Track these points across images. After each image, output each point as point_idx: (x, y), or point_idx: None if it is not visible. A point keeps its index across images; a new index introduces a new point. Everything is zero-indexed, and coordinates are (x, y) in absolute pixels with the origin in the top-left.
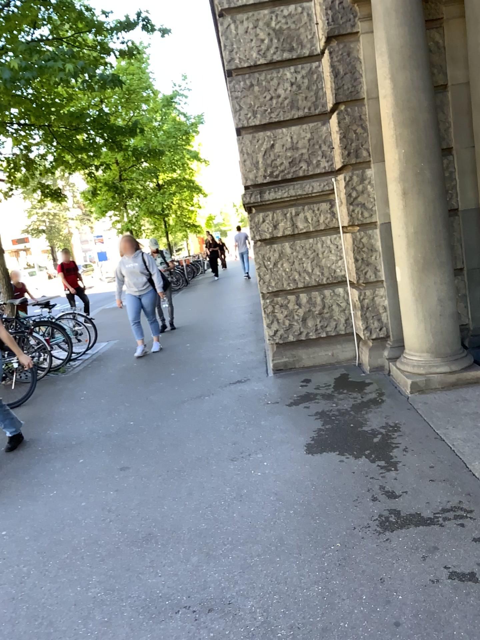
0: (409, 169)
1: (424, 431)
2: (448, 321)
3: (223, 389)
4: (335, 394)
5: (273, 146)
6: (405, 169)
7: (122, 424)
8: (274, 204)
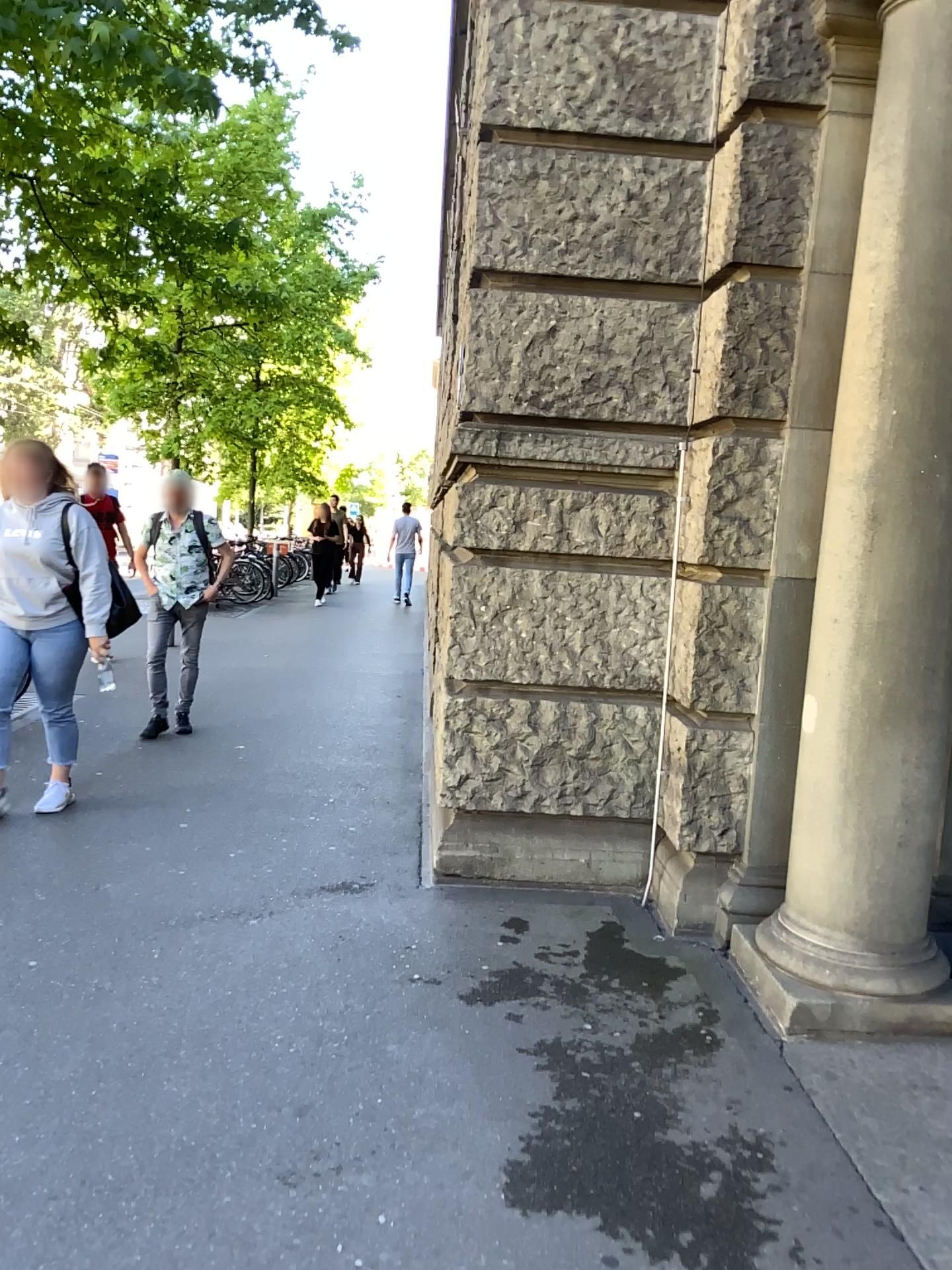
0: (900, 459)
1: (845, 1189)
2: (918, 863)
3: (301, 903)
4: (588, 987)
5: (554, 333)
6: (891, 458)
7: (6, 960)
8: (525, 470)
